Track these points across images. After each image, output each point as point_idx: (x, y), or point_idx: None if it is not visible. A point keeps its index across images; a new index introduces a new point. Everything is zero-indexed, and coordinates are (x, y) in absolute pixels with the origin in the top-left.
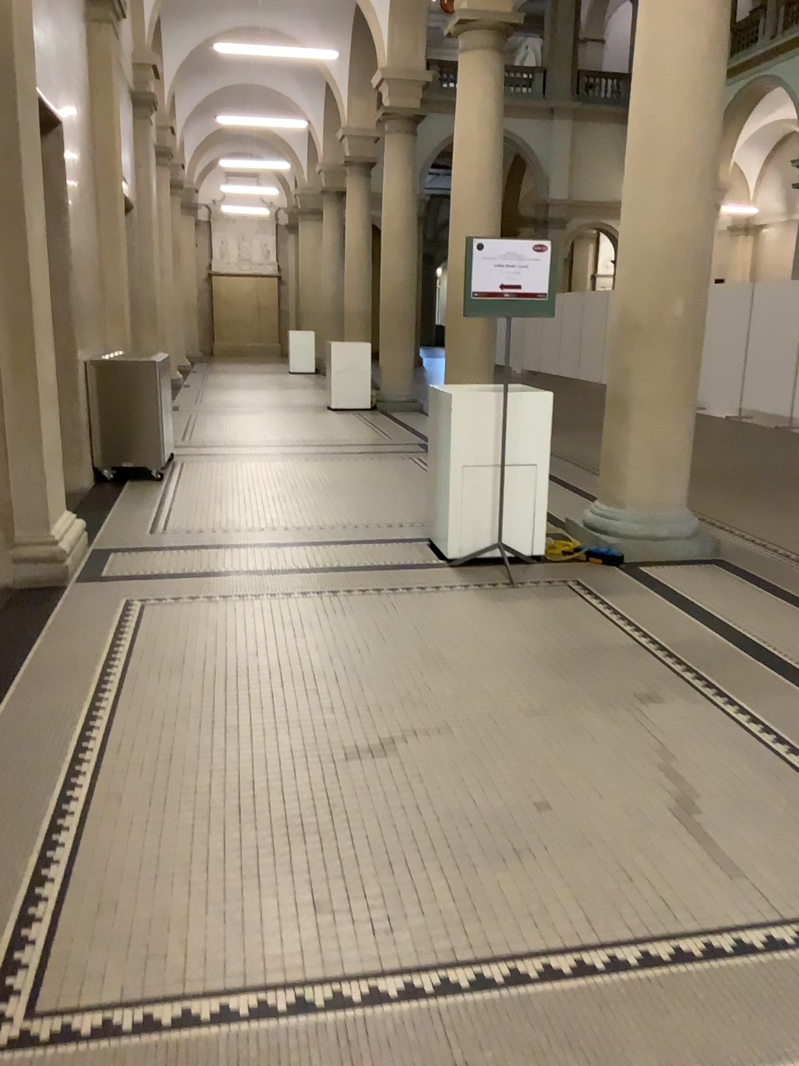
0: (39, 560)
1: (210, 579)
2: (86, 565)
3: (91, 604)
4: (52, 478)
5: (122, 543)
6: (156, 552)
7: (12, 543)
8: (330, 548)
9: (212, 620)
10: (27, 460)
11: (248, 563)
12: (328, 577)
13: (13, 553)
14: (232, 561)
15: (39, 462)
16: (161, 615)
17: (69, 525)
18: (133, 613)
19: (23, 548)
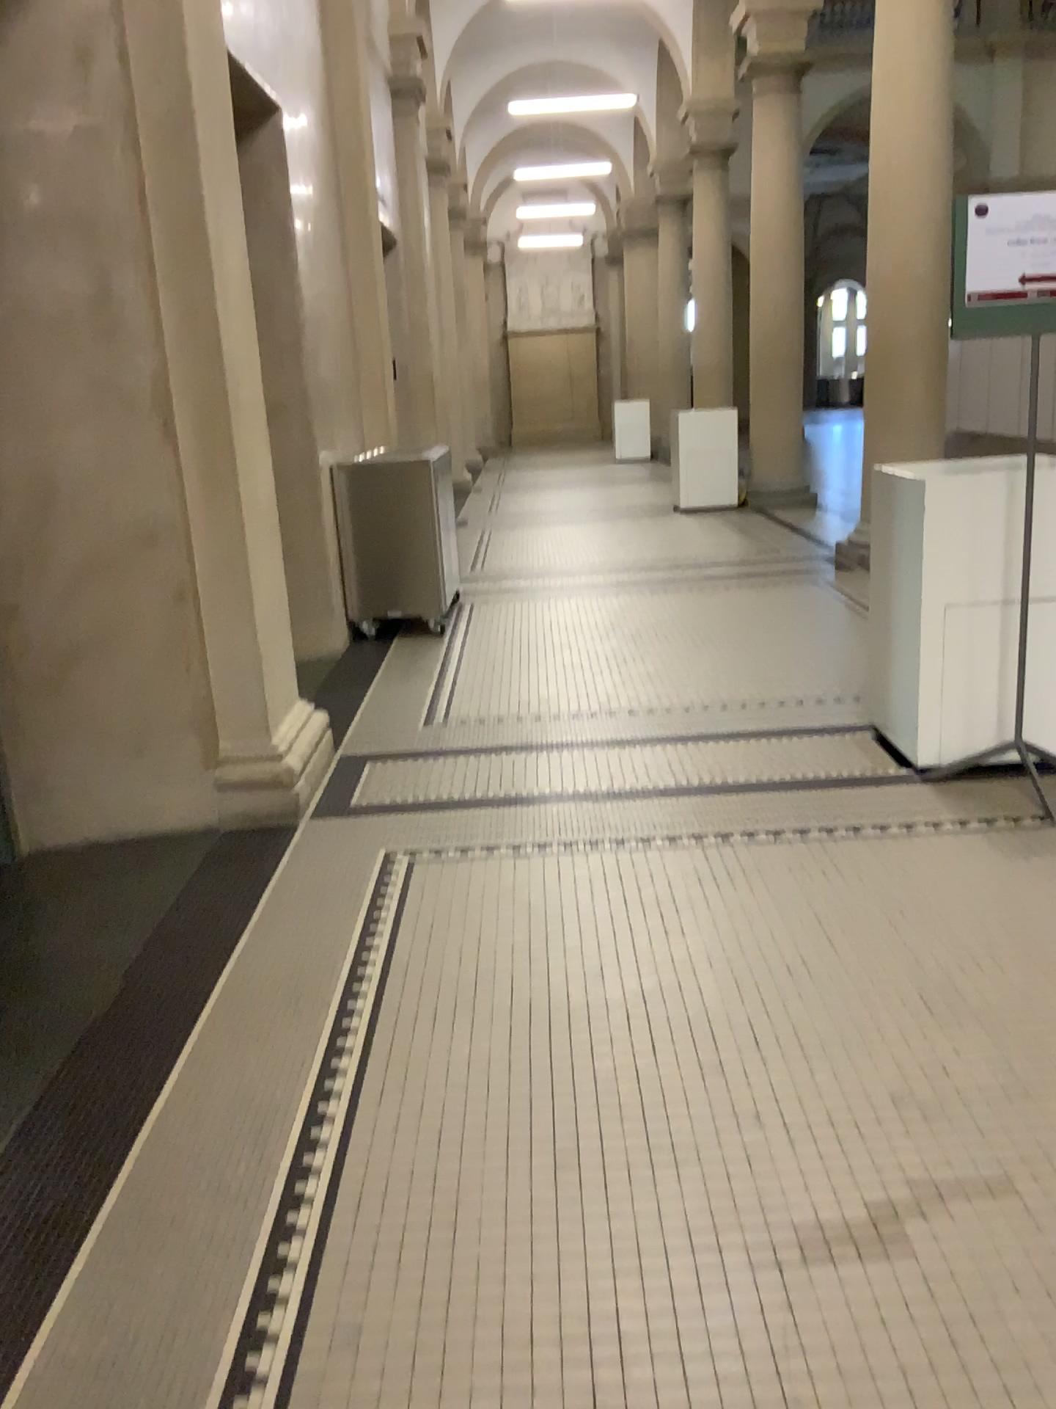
0: (263, 780)
1: (515, 807)
2: (331, 785)
3: (337, 855)
4: (277, 655)
5: (384, 747)
6: (434, 761)
7: (223, 757)
8: (698, 747)
9: (521, 886)
10: (239, 632)
11: (573, 778)
12: (701, 801)
13: (225, 772)
14: (546, 773)
15: (256, 634)
16: (441, 876)
17: (305, 725)
18: (399, 873)
19: (239, 763)
